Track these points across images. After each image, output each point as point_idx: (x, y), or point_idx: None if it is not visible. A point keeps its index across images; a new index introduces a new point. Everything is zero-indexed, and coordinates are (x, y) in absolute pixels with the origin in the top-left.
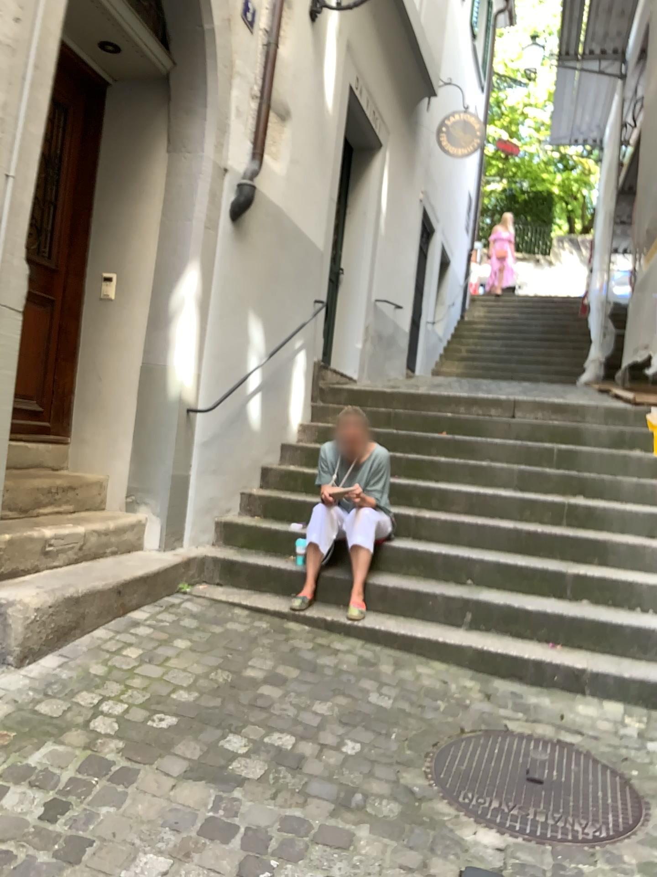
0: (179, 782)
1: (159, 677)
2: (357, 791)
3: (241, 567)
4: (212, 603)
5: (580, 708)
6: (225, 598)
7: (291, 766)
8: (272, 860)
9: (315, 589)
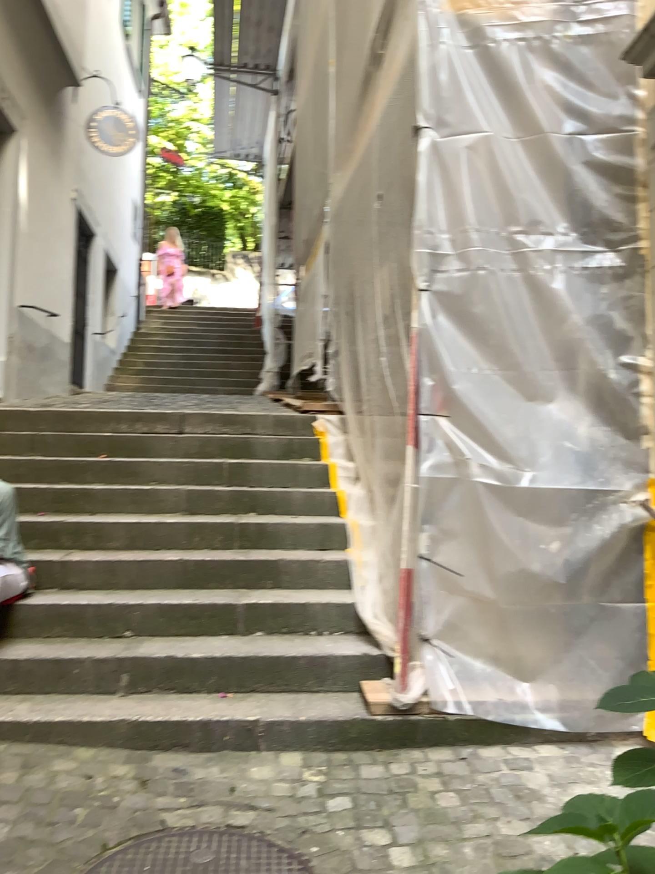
0: None
1: None
2: None
3: None
4: None
5: (254, 773)
6: None
7: None
8: None
9: None
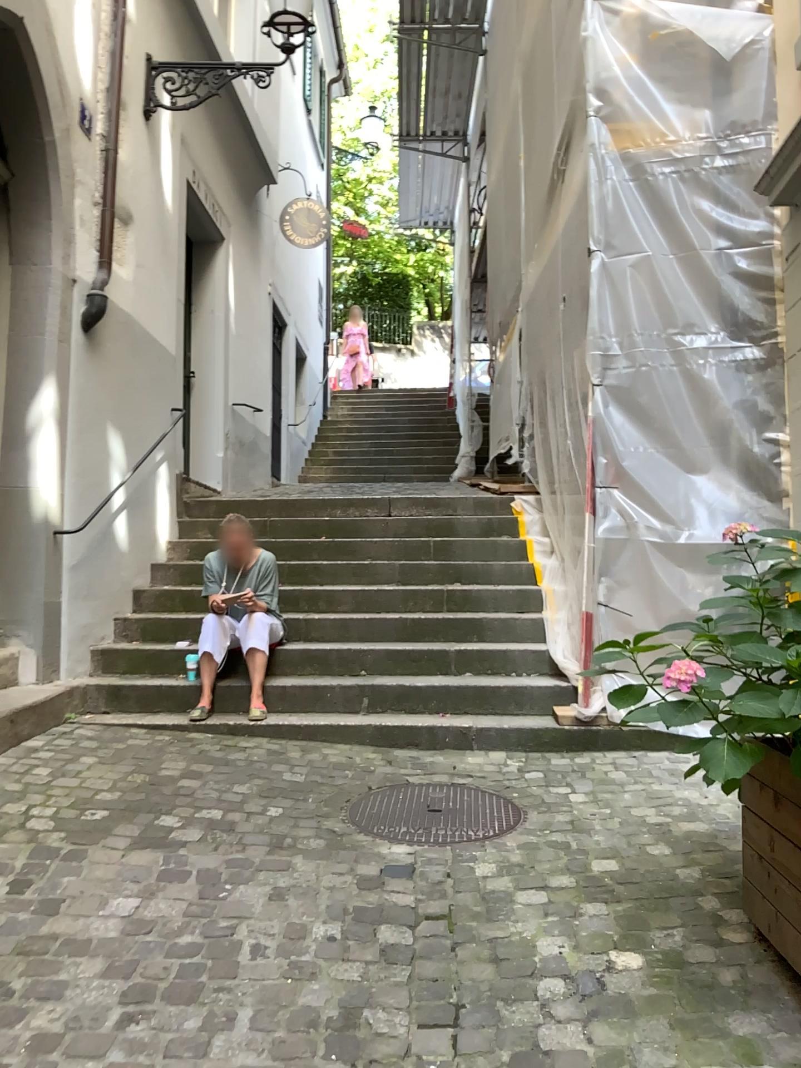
0: (129, 850)
1: (80, 784)
2: (287, 836)
3: (128, 692)
4: (107, 725)
5: (471, 759)
6: (119, 720)
7: (226, 828)
8: (228, 883)
9: (211, 701)
